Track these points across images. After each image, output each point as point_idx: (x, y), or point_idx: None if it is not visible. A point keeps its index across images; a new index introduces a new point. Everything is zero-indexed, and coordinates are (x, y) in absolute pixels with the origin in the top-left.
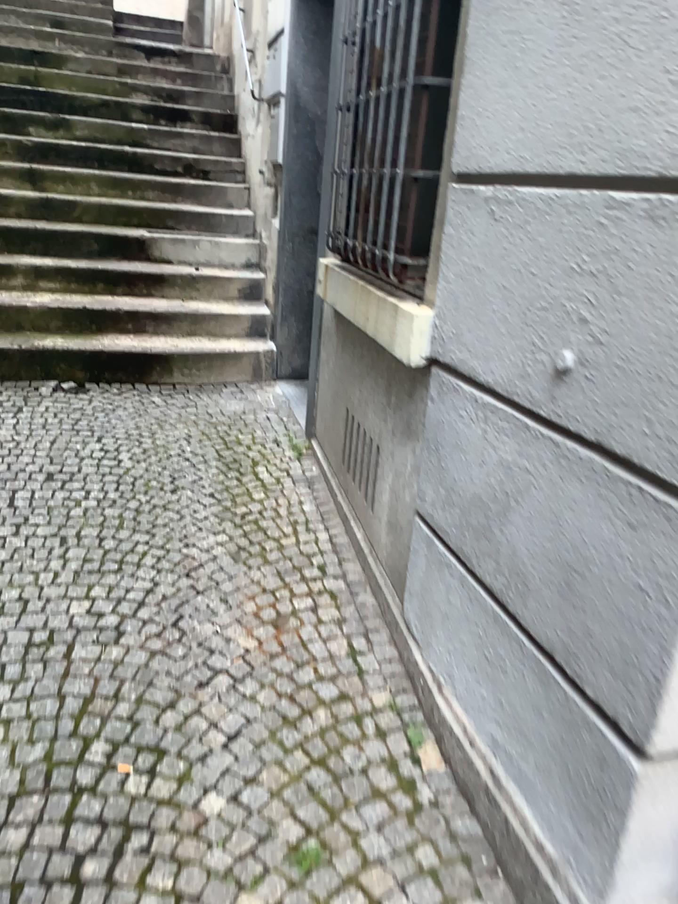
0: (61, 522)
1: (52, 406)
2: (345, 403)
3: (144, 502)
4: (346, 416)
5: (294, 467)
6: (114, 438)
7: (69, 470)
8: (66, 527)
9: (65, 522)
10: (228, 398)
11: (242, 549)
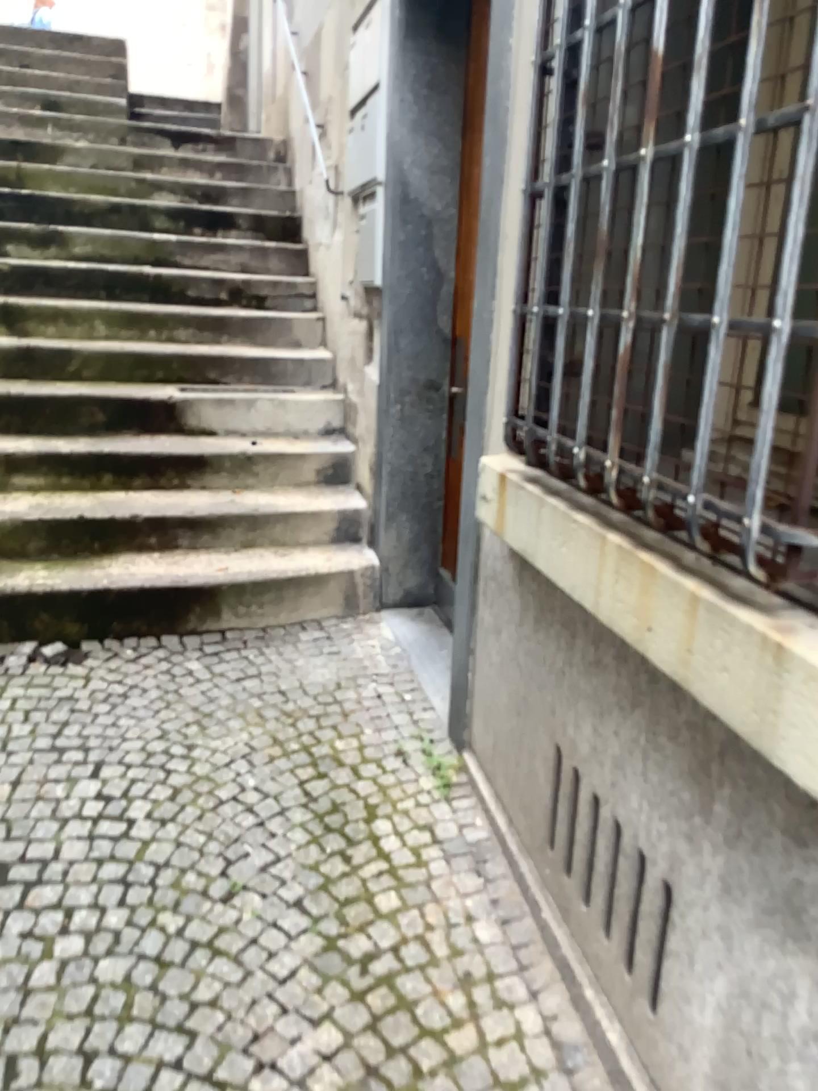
0: (11, 1014)
1: (22, 698)
2: (548, 734)
3: (174, 937)
4: (555, 762)
5: (440, 816)
6: (124, 764)
7: (38, 855)
8: (19, 1028)
9: (18, 1008)
10: (311, 661)
11: (373, 1067)
